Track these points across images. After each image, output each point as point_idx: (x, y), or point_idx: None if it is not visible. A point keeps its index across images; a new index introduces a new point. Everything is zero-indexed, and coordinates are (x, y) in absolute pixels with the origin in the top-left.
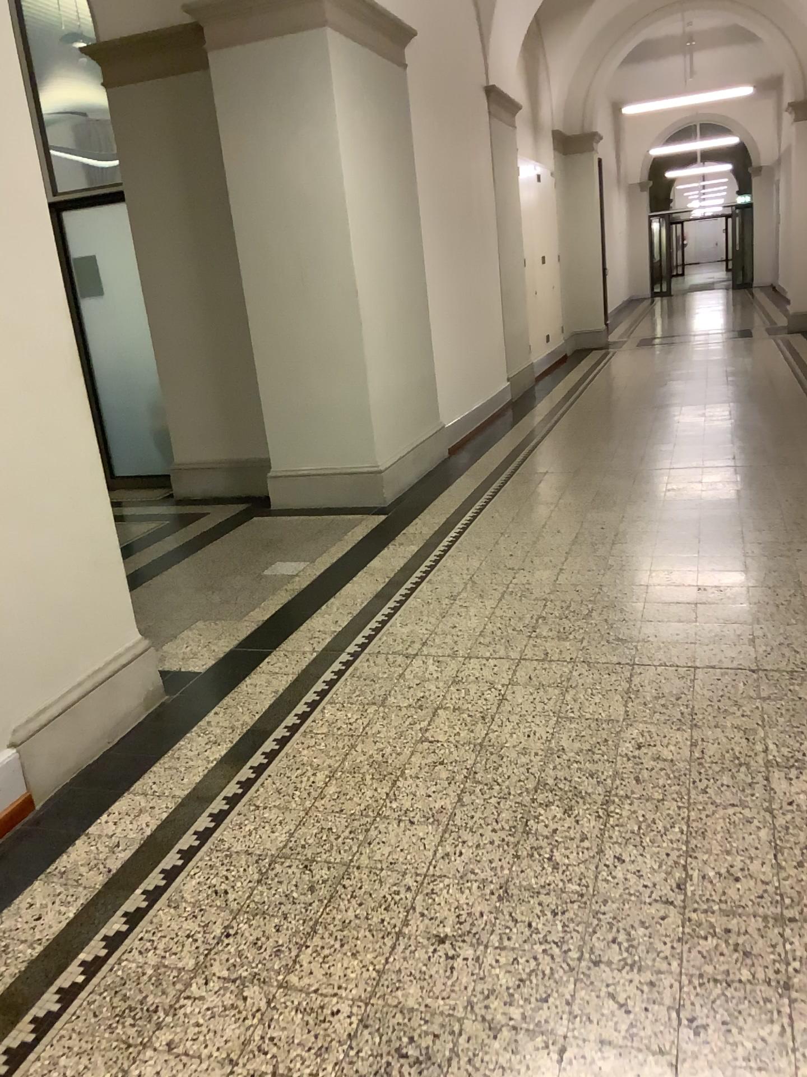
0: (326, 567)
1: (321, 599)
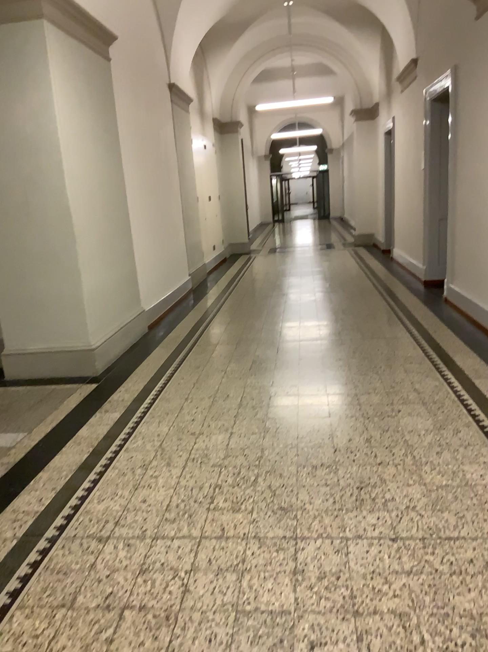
0: (42, 438)
1: (31, 473)
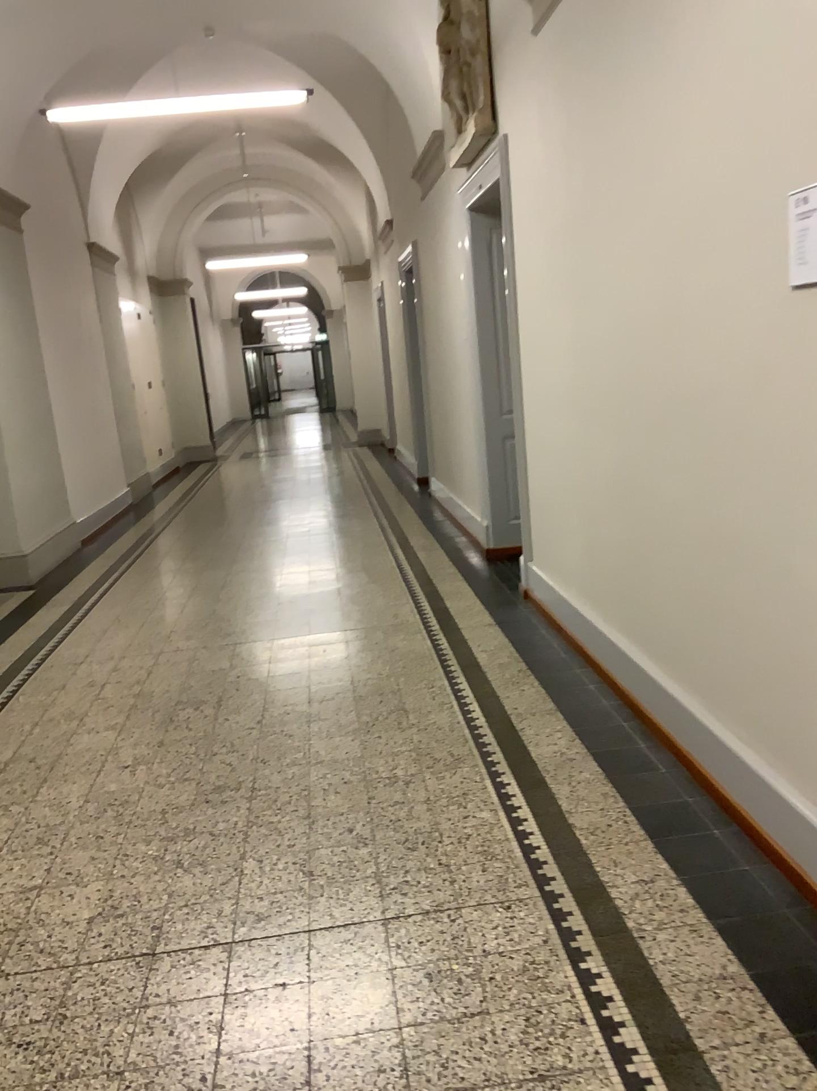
0: None
1: None
